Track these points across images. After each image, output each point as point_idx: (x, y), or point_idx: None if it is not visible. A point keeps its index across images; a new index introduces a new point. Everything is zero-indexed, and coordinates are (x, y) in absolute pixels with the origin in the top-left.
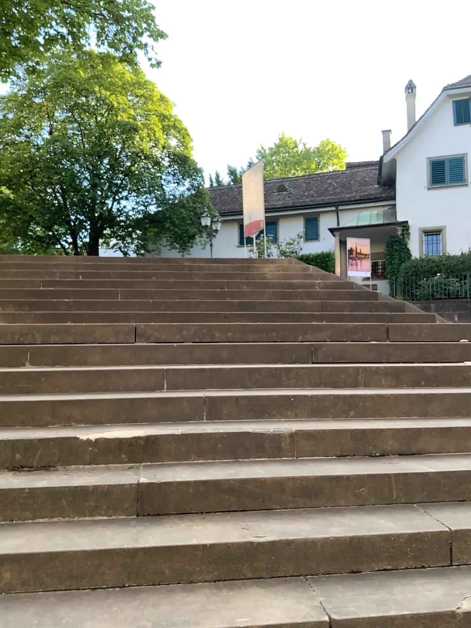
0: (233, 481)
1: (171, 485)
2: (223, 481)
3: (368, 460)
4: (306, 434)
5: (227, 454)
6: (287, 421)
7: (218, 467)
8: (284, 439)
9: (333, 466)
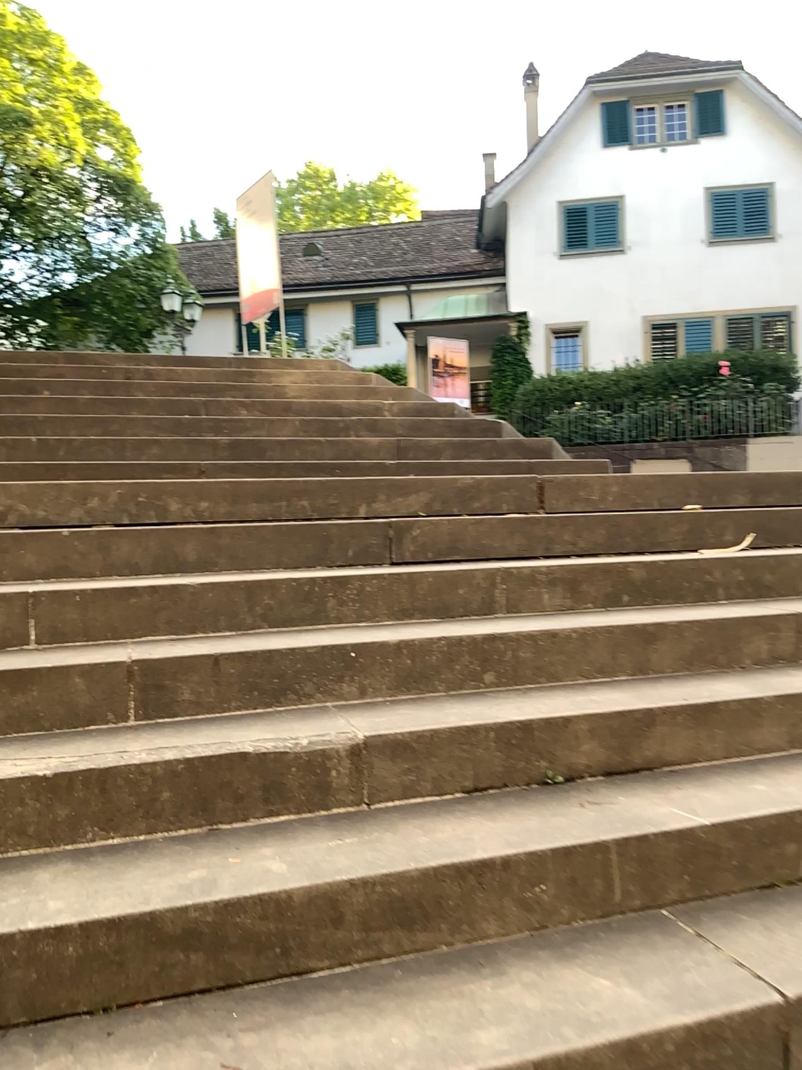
0: (198, 908)
1: (11, 941)
2: (171, 912)
3: (546, 803)
4: (391, 742)
5: (185, 816)
6: (341, 711)
7: (159, 861)
8: (335, 760)
9: (467, 833)
